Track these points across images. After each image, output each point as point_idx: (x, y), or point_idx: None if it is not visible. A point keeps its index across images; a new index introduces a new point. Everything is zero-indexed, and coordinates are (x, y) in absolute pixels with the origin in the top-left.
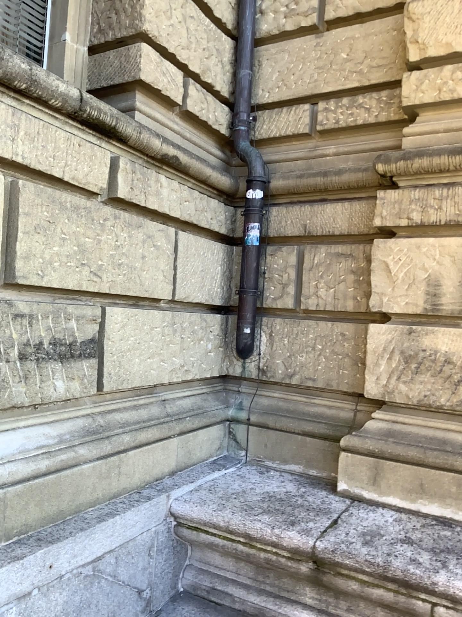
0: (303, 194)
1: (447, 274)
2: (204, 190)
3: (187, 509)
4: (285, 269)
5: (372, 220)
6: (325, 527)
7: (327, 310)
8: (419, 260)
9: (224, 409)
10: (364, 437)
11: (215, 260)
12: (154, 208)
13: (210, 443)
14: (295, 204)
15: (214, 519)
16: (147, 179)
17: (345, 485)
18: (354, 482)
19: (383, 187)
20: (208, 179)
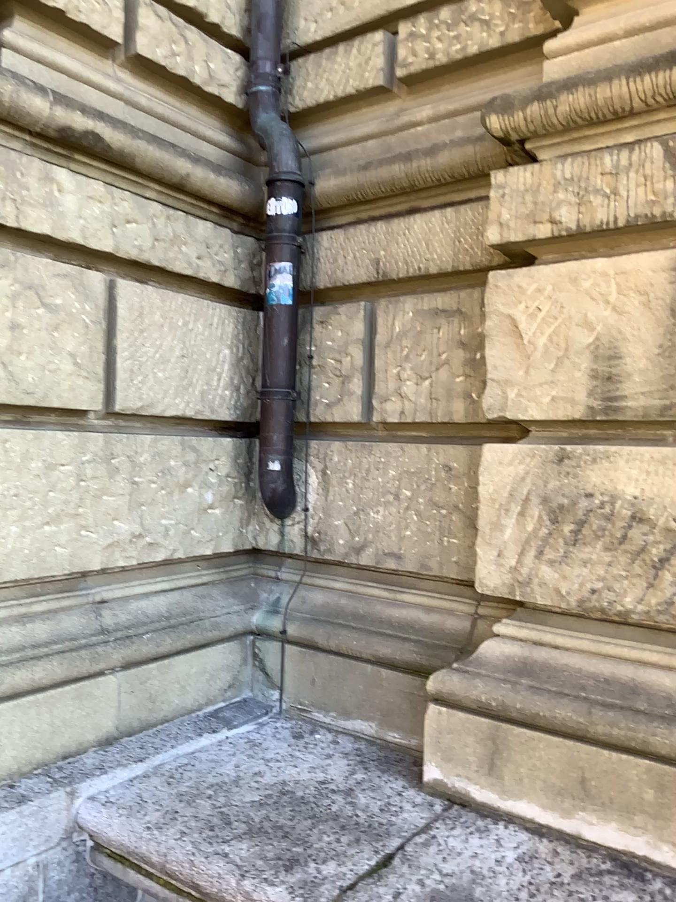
0: (370, 202)
1: (631, 332)
2: (181, 204)
3: (101, 823)
4: (343, 349)
5: (487, 235)
6: (353, 879)
7: (417, 422)
8: (574, 306)
9: (240, 613)
10: (469, 677)
11: (214, 336)
12: (41, 233)
13: (205, 678)
14: (359, 222)
15: (142, 849)
16: (20, 175)
17: (433, 773)
18: (450, 768)
19: (511, 168)
20: (189, 184)
